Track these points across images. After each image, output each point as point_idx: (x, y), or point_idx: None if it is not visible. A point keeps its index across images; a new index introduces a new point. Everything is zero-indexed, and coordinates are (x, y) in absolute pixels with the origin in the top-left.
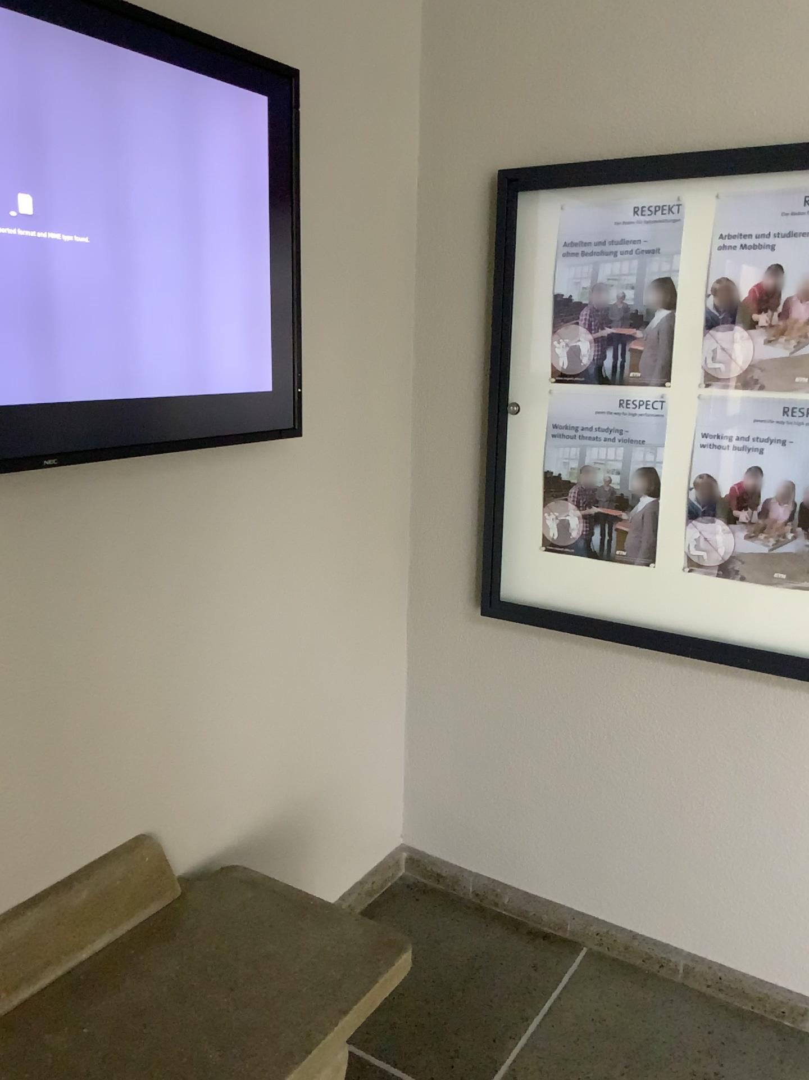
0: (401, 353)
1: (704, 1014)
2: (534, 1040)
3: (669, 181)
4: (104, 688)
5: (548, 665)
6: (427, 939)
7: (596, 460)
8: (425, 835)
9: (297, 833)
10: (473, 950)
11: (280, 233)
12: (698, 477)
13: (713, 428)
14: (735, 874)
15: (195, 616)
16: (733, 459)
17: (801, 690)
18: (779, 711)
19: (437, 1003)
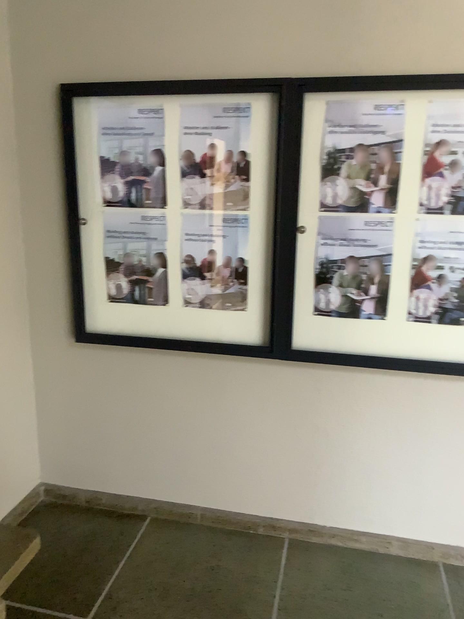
0: (12, 191)
1: (212, 536)
2: (122, 571)
3: (156, 96)
4: None
5: (116, 366)
6: (59, 532)
7: (131, 249)
8: (55, 474)
9: None
10: (87, 532)
11: None
12: (185, 256)
13: (190, 229)
14: (222, 461)
15: None
16: (202, 245)
17: (244, 361)
18: (235, 373)
19: (65, 565)
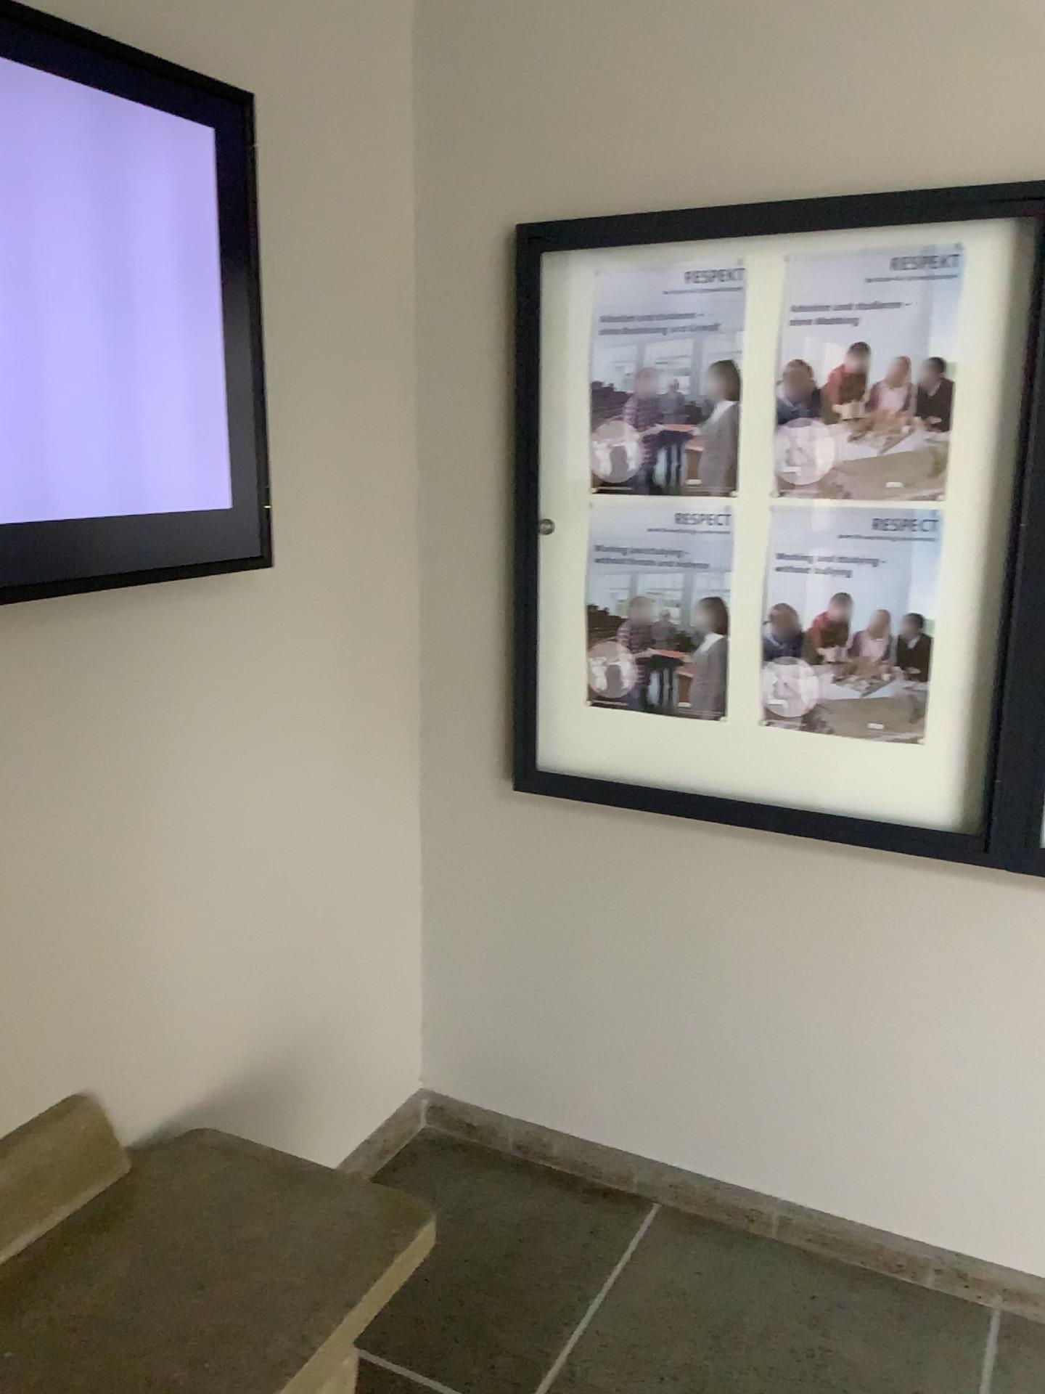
0: (400, 459)
1: (805, 1275)
2: (596, 1323)
3: (727, 240)
4: (19, 903)
5: (599, 850)
6: (458, 1207)
7: (649, 589)
8: (451, 1075)
9: (284, 1082)
10: (517, 1216)
11: (237, 306)
12: (775, 608)
13: (792, 546)
14: (836, 1098)
15: (139, 805)
16: (817, 584)
17: (907, 866)
18: (882, 893)
19: (472, 1286)
